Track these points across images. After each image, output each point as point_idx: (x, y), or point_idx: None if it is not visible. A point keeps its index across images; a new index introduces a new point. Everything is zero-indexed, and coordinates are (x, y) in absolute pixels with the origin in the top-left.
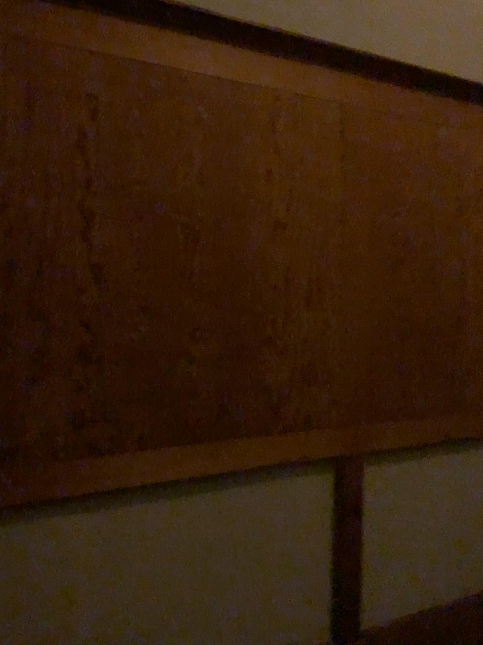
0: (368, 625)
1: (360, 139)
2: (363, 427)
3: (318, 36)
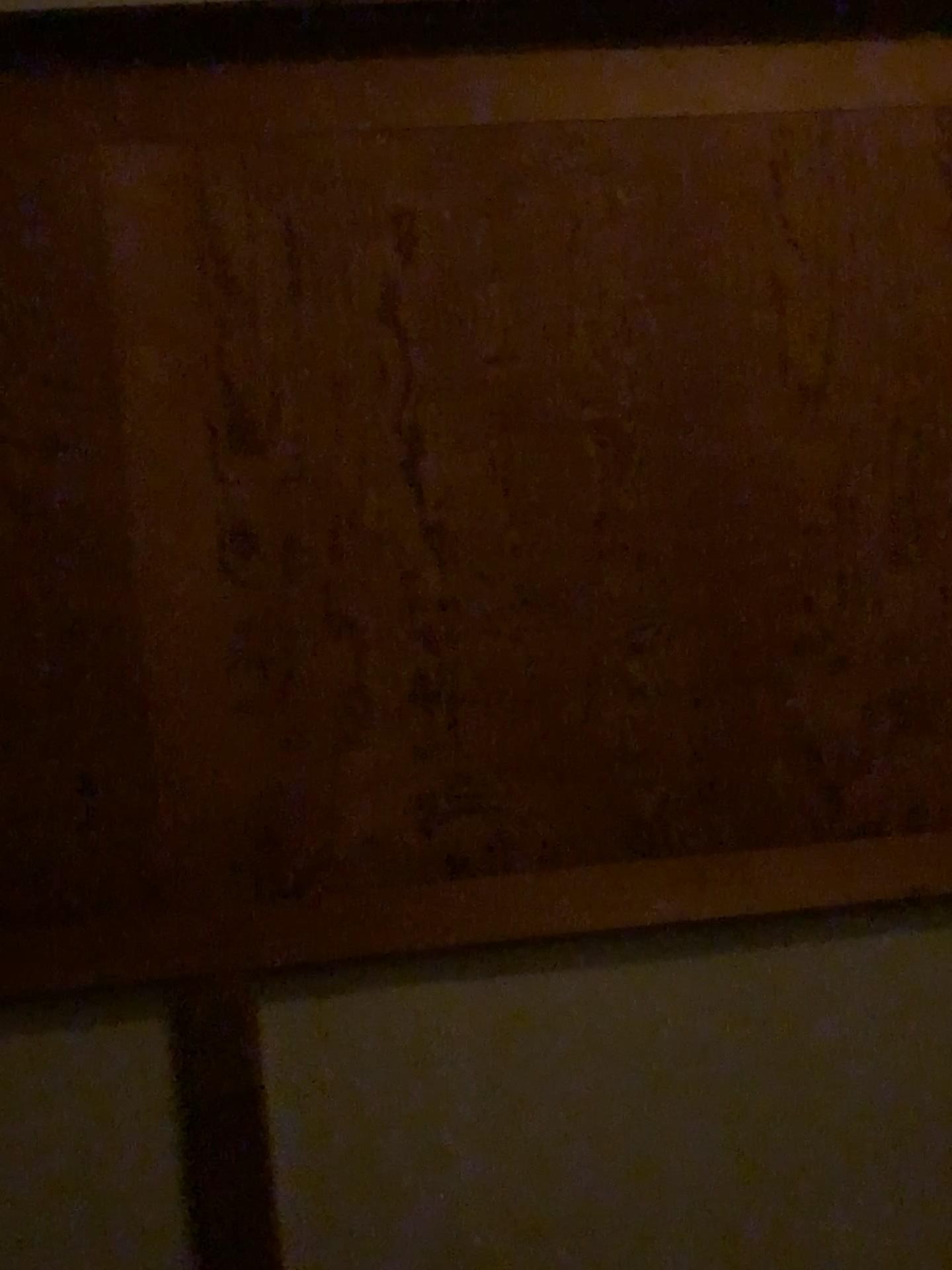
0: None
1: None
2: None
3: None
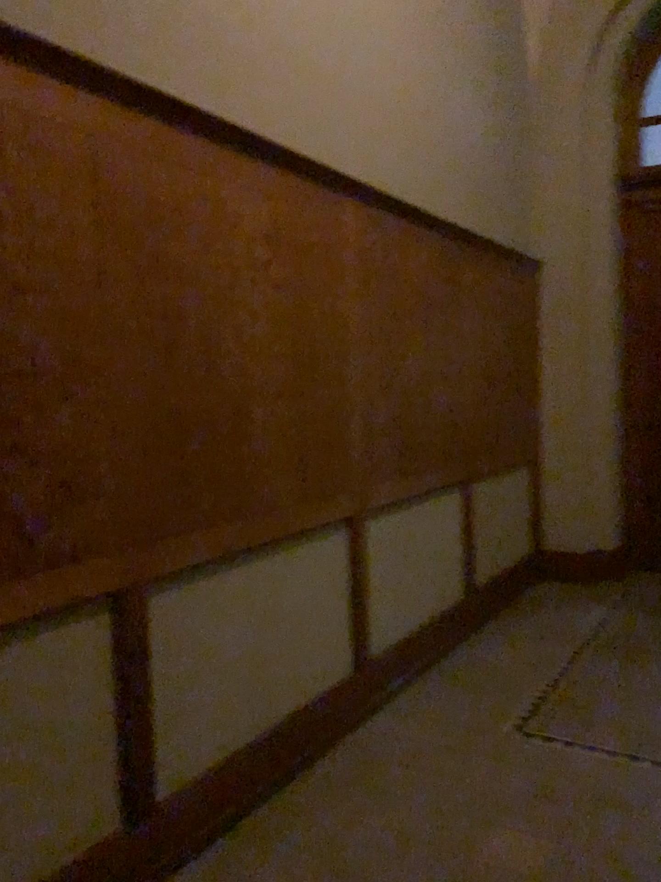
0: (166, 795)
1: (116, 186)
2: (144, 552)
3: (50, 42)
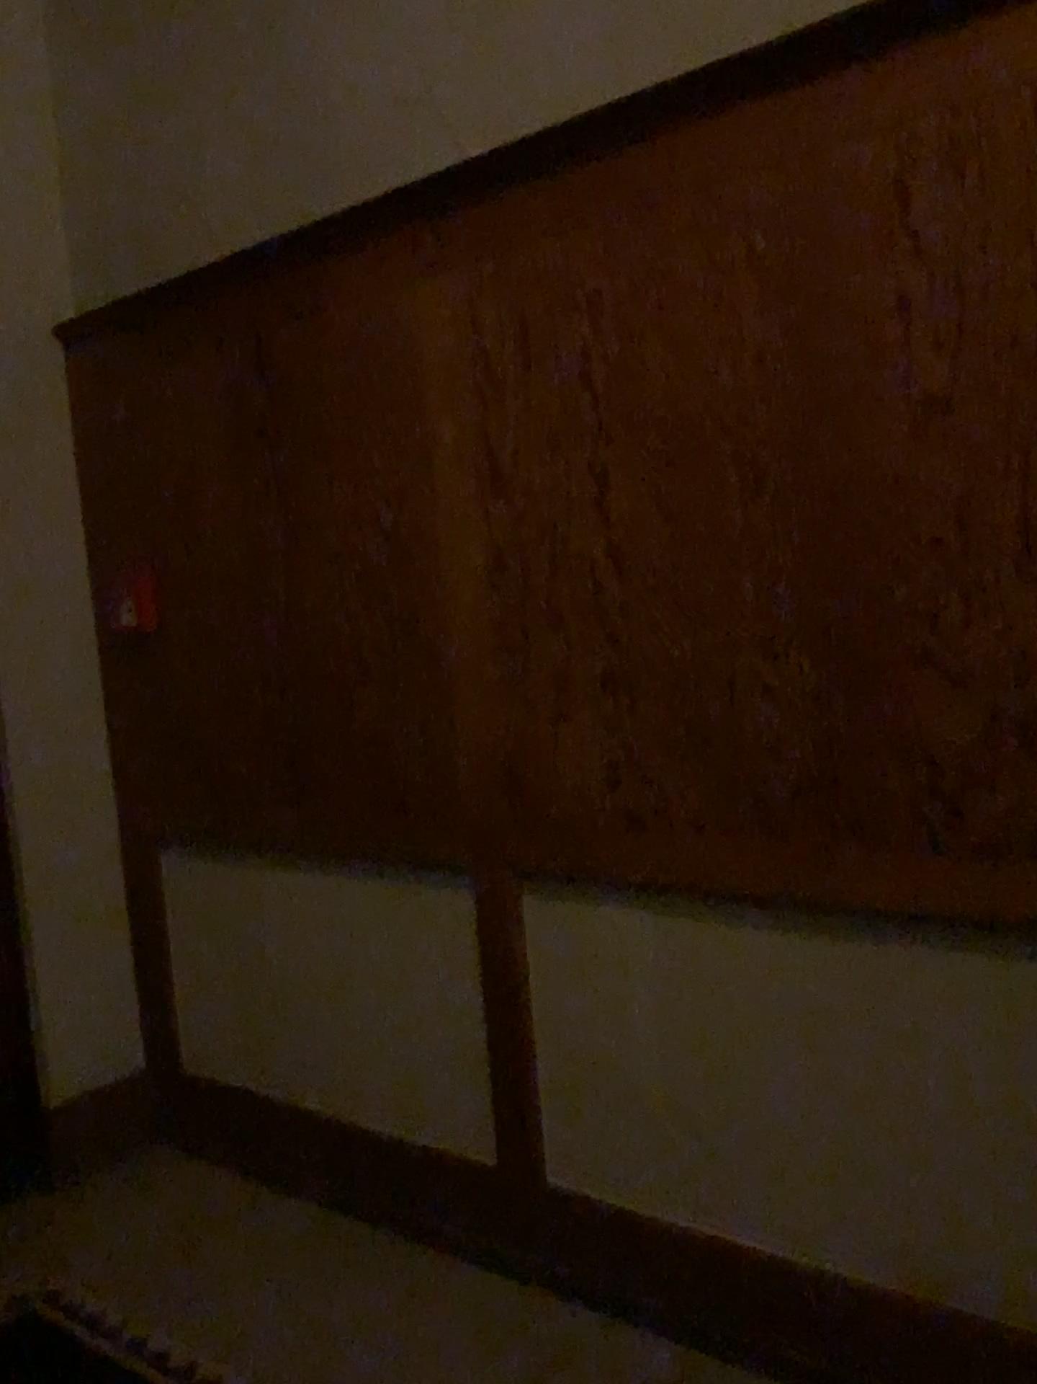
0: None
1: None
2: None
3: None
